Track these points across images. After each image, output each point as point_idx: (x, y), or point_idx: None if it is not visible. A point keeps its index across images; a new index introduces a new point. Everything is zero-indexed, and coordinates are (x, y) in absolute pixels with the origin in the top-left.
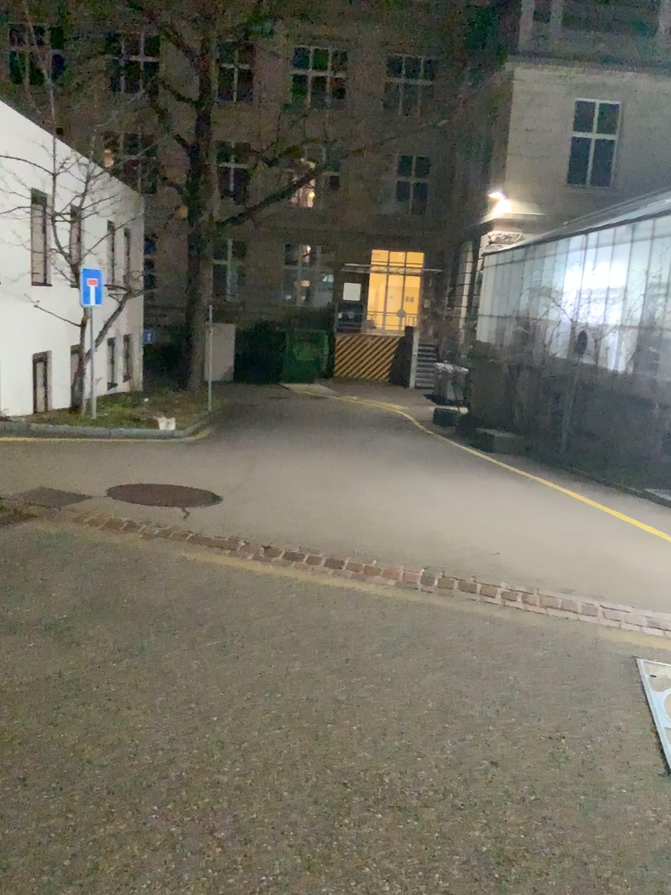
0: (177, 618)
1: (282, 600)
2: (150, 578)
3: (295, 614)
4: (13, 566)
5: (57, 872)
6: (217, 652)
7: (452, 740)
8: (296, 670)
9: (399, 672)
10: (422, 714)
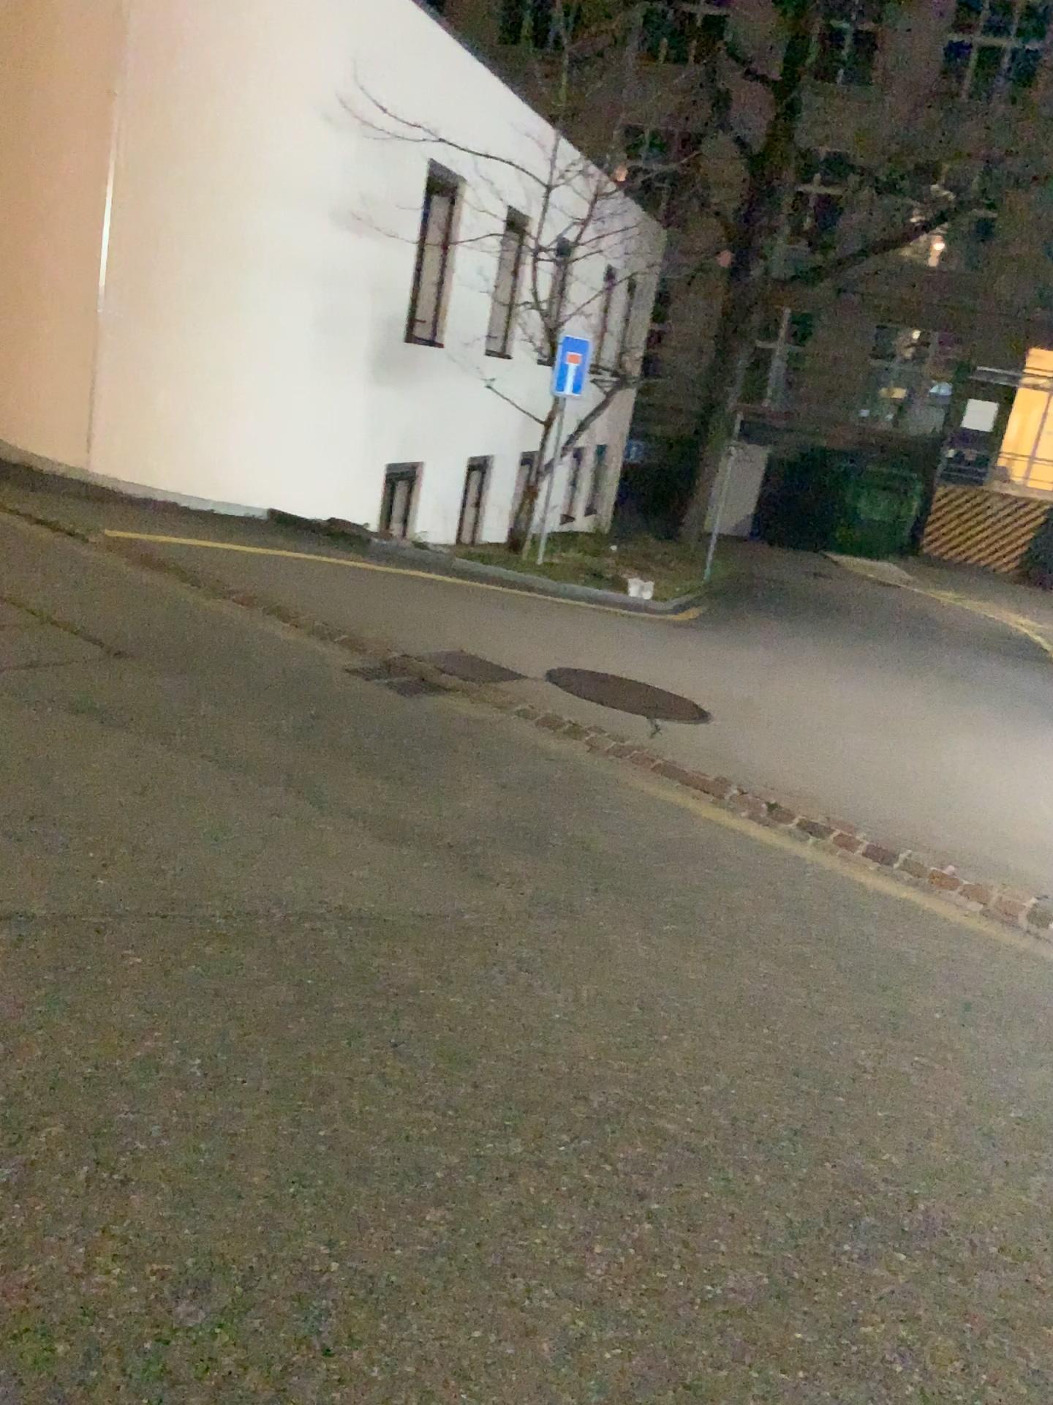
0: (626, 880)
1: (788, 891)
2: (595, 813)
3: (806, 918)
4: (410, 753)
5: (425, 1185)
6: (679, 945)
7: (1042, 1182)
8: (796, 1003)
9: (964, 1050)
10: (995, 1127)
